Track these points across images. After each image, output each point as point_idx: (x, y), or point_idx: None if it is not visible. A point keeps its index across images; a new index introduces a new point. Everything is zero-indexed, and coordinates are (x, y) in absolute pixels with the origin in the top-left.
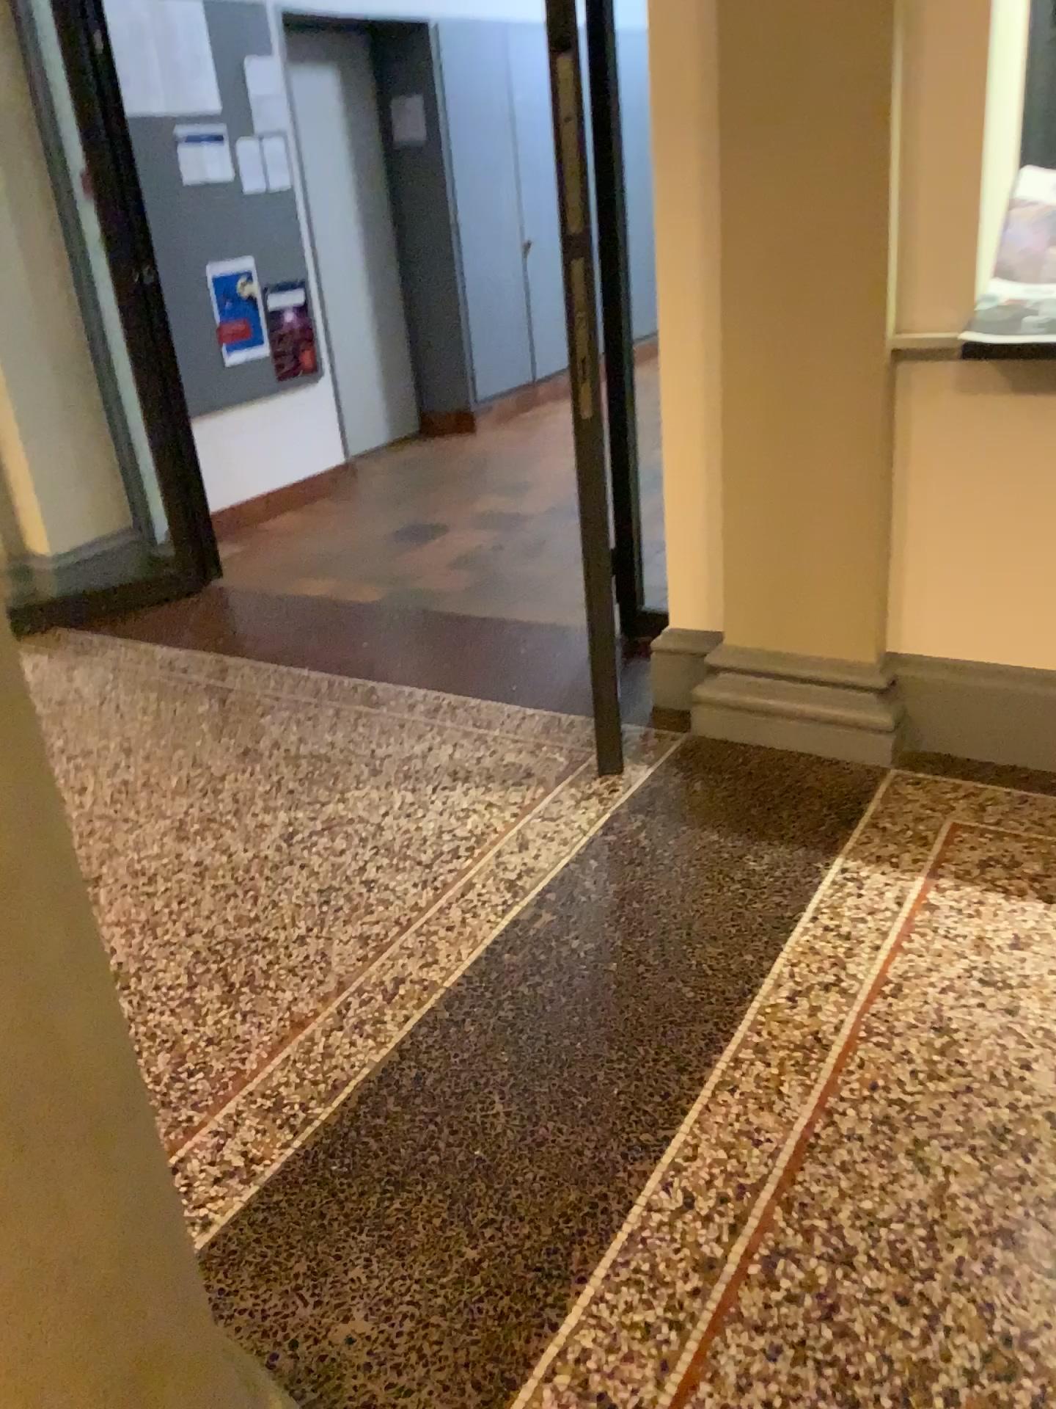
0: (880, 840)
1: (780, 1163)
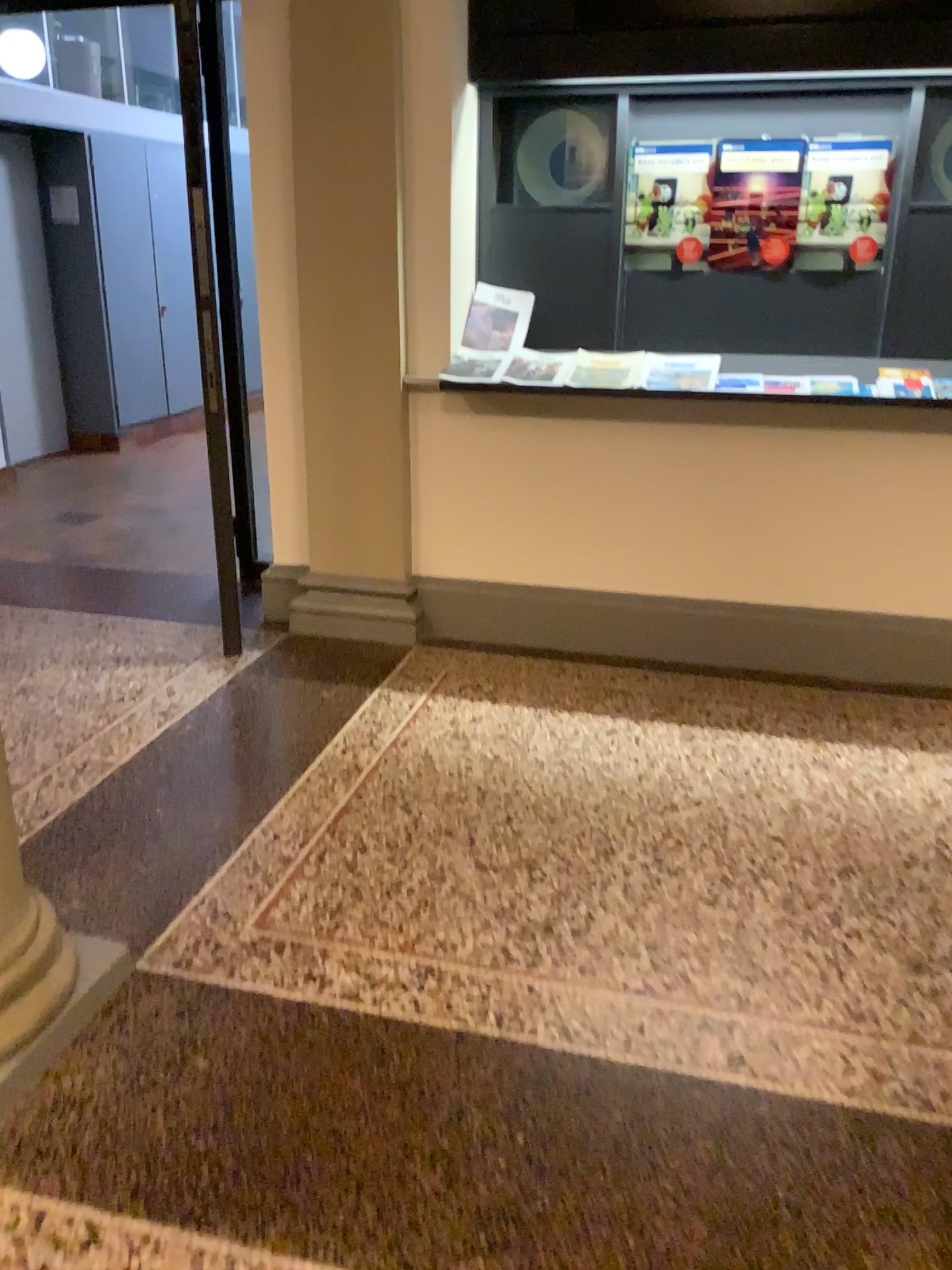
0: (404, 677)
1: (331, 812)
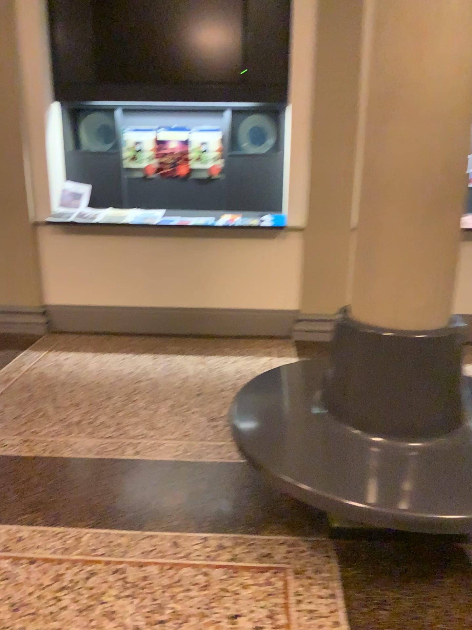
0: (38, 345)
1: None
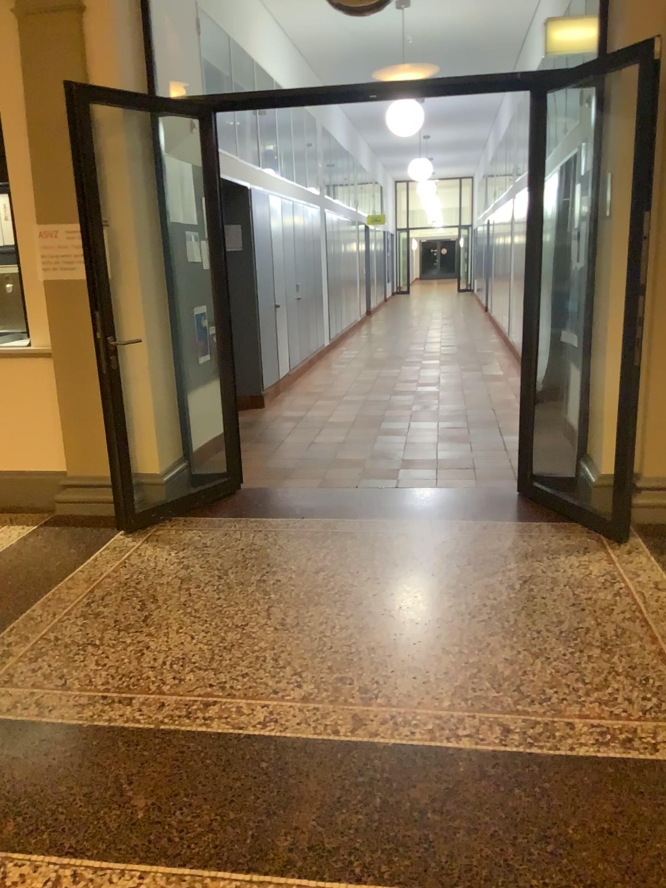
0: None
1: None
